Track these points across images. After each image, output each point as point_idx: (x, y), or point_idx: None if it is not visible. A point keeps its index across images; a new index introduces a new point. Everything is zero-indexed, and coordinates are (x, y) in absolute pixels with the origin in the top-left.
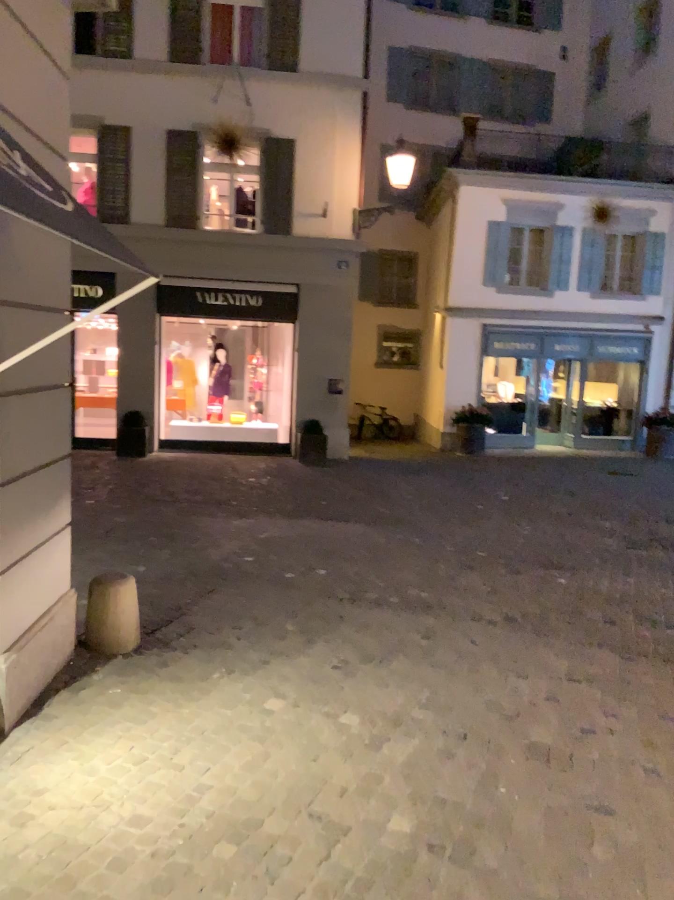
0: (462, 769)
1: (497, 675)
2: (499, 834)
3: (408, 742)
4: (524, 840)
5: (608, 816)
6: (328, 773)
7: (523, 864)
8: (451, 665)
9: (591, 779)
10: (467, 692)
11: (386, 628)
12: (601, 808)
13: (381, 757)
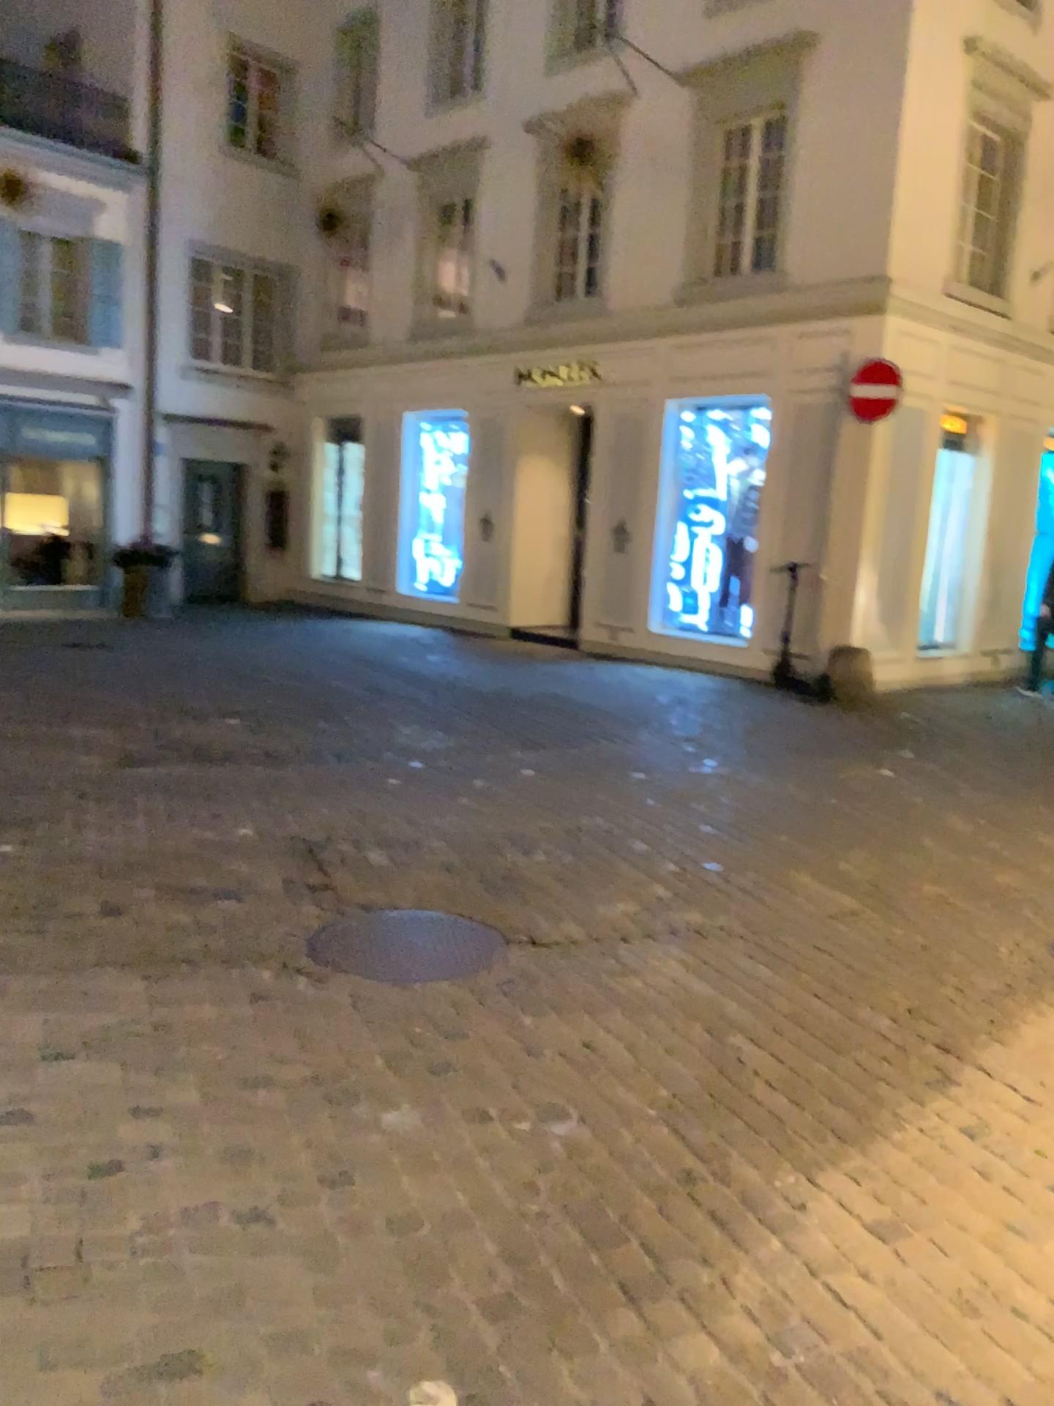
0: None
1: None
2: None
3: None
4: None
5: (190, 1384)
6: None
7: None
8: None
9: (136, 1295)
10: None
11: None
12: (172, 1372)
13: None
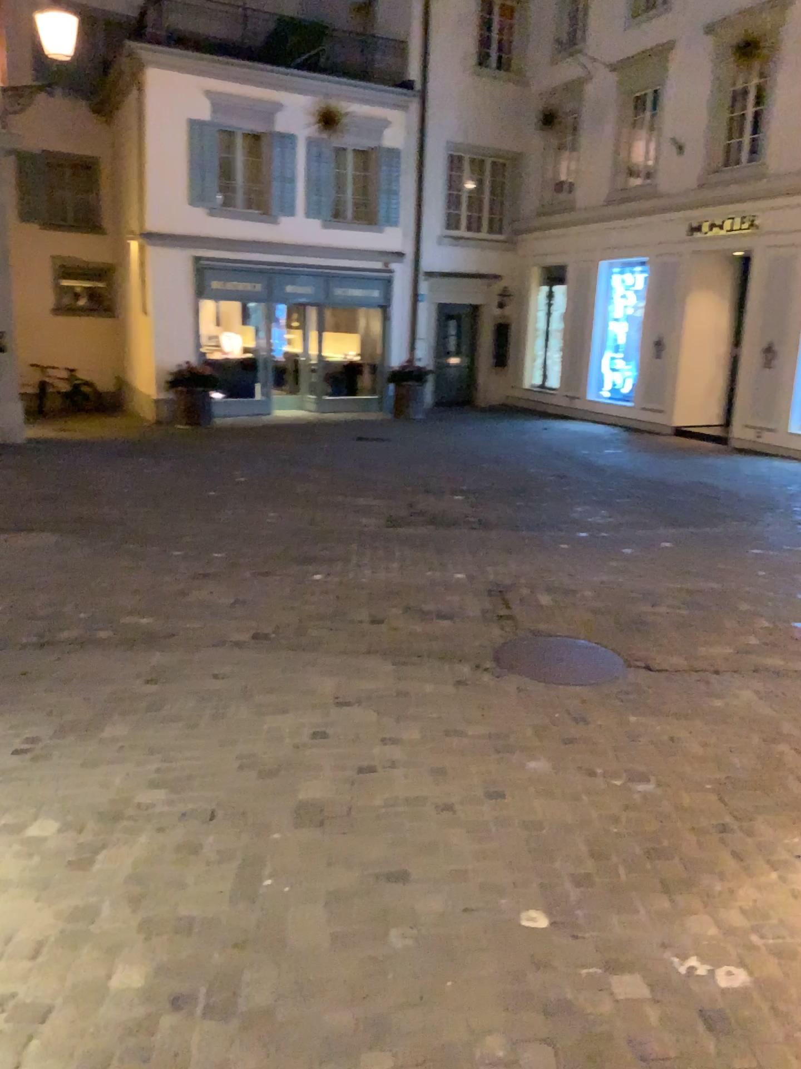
0: (212, 868)
1: (248, 718)
2: (270, 954)
3: (131, 845)
4: (304, 955)
5: (403, 885)
6: (10, 927)
7: (305, 993)
8: (186, 716)
9: (378, 837)
10: (211, 749)
11: (91, 677)
12: (394, 877)
13: (94, 880)
